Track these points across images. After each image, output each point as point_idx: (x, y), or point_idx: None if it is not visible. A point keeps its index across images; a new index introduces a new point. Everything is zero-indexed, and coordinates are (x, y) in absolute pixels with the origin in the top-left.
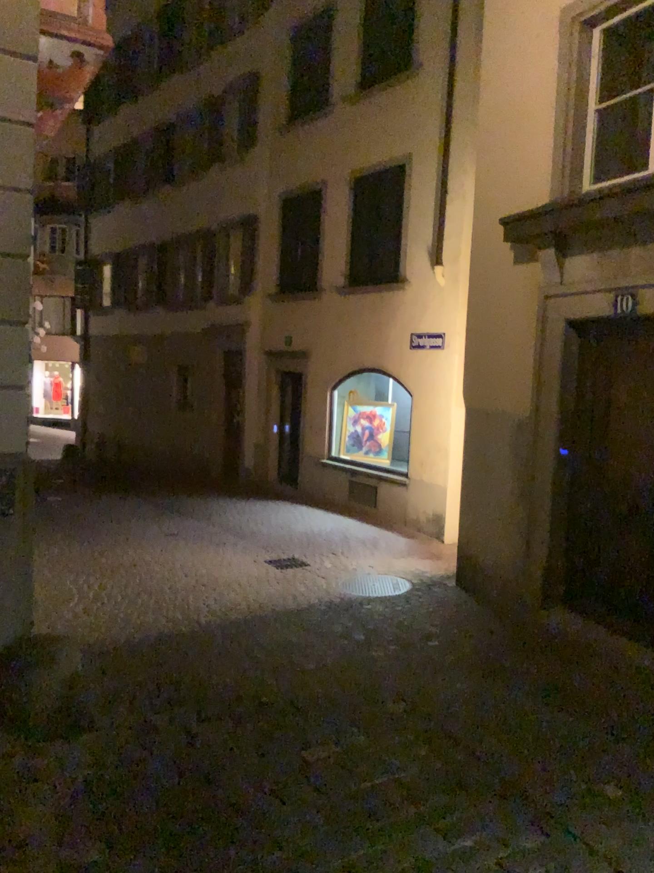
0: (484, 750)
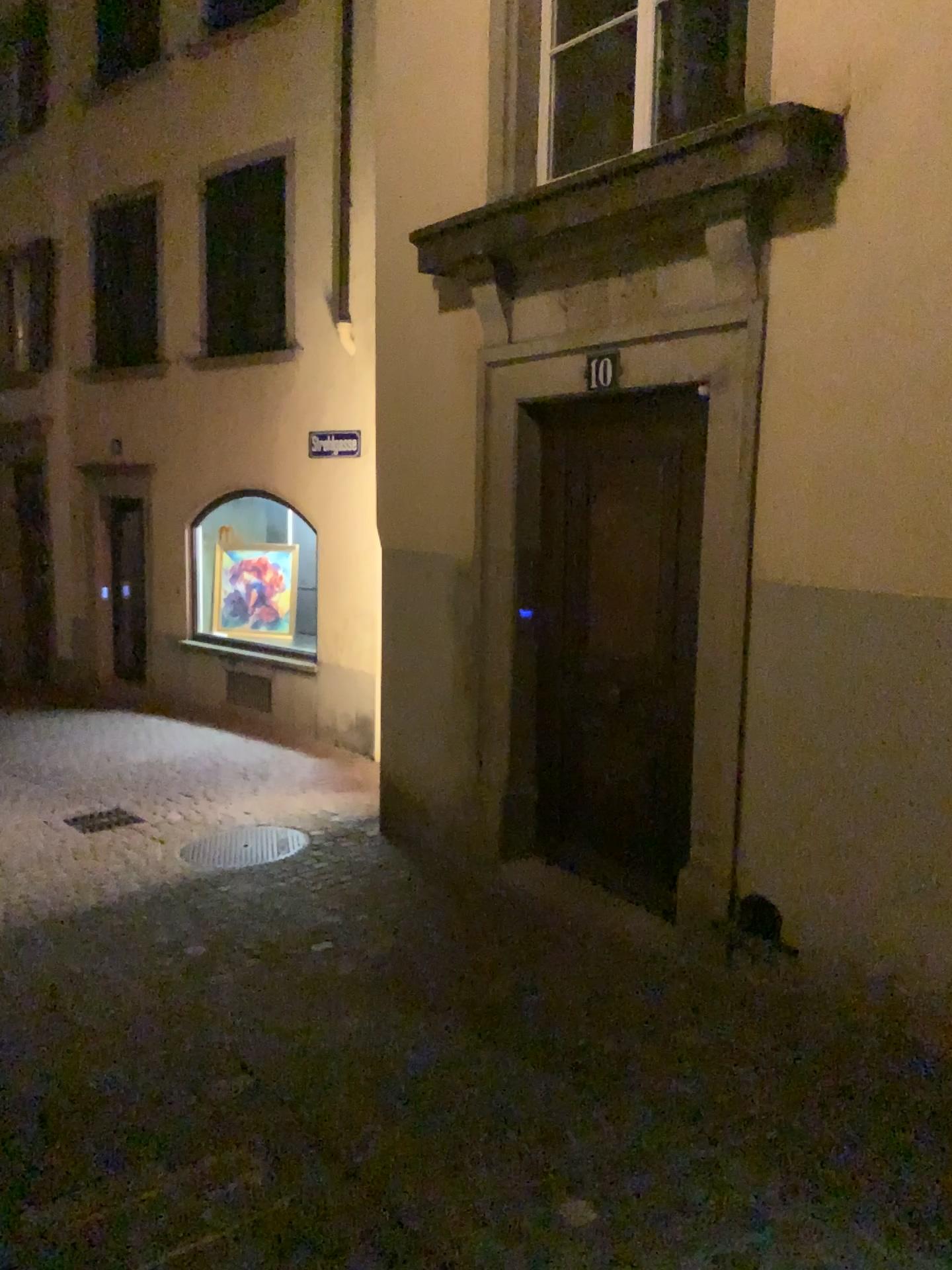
0: (374, 1153)
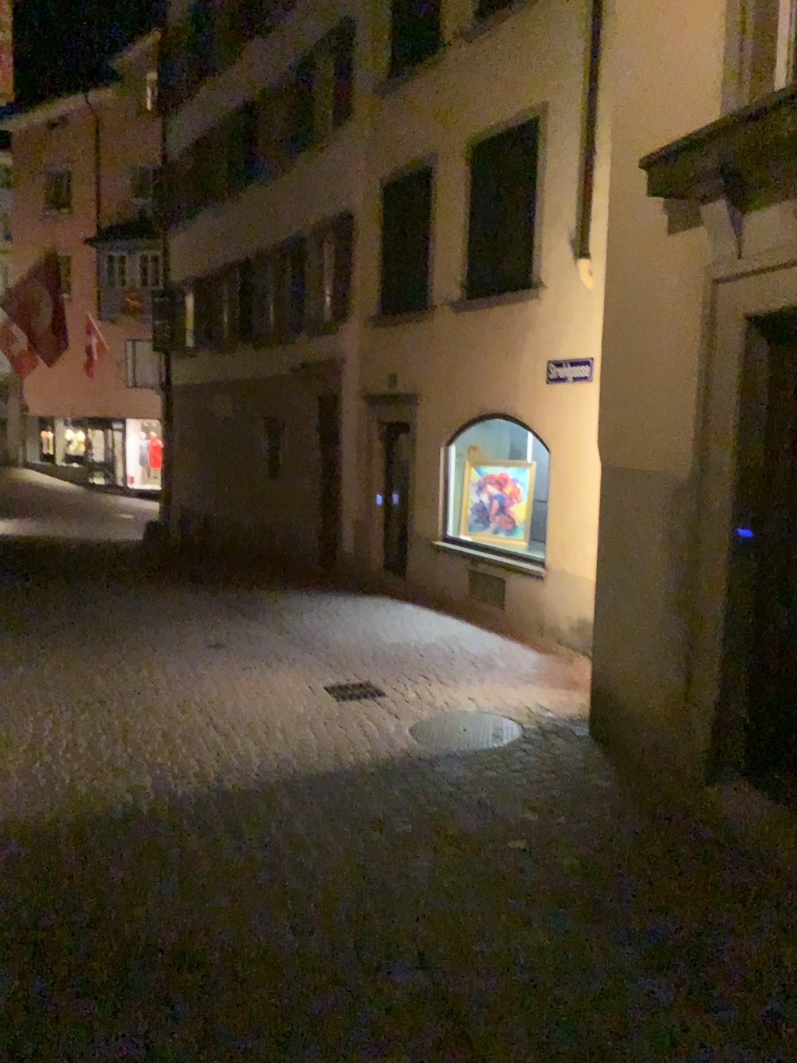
0: None
